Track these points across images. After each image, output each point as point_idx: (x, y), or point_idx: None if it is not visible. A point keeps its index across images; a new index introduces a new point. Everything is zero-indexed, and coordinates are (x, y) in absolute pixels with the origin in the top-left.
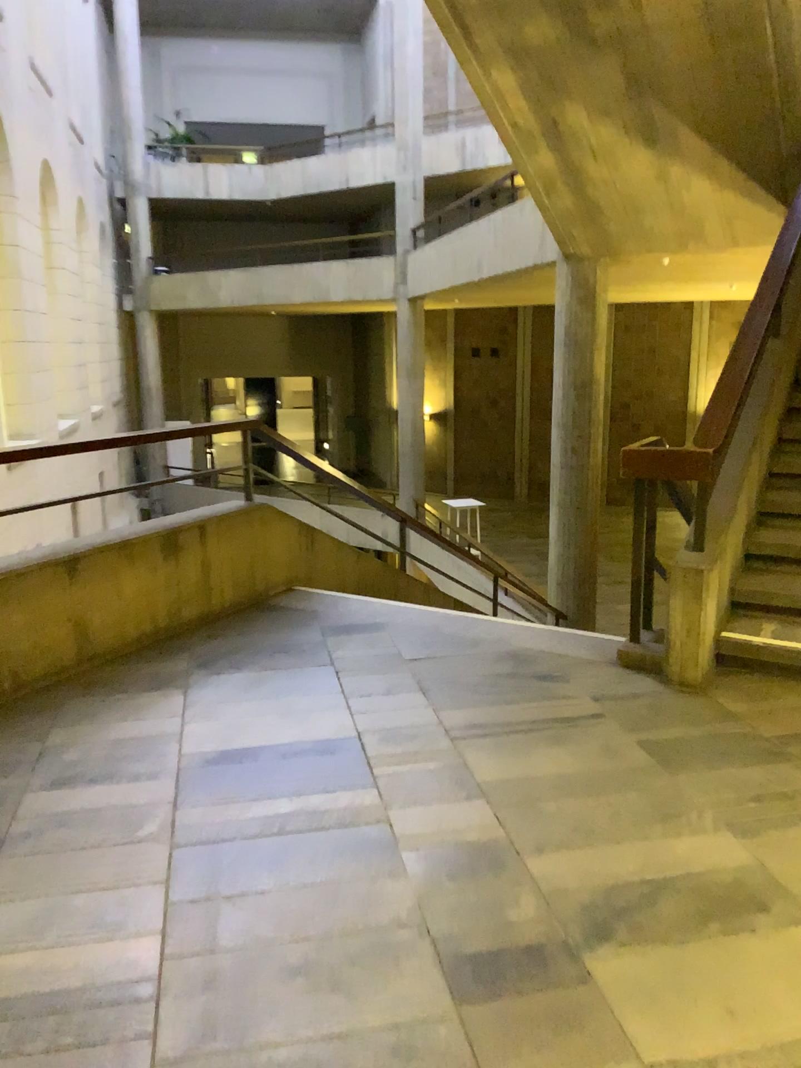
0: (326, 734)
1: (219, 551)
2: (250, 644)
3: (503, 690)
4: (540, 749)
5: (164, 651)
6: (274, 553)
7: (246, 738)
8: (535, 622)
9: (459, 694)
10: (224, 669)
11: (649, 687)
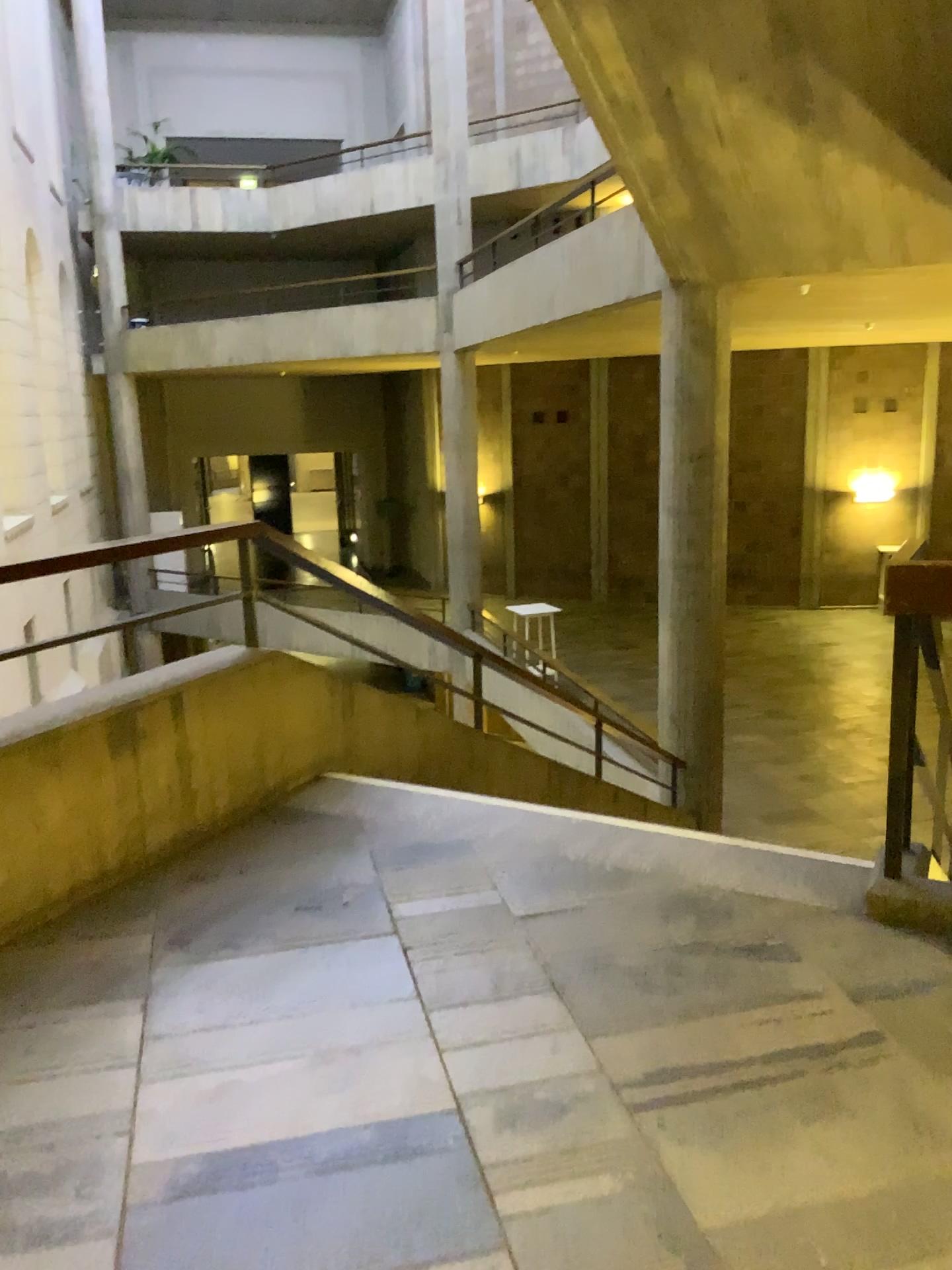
0: (399, 1109)
1: (206, 731)
2: (258, 894)
3: (695, 984)
4: (800, 1135)
5: (115, 913)
6: (294, 727)
7: (253, 1128)
8: (708, 831)
9: (622, 995)
10: (214, 951)
11: (938, 966)
